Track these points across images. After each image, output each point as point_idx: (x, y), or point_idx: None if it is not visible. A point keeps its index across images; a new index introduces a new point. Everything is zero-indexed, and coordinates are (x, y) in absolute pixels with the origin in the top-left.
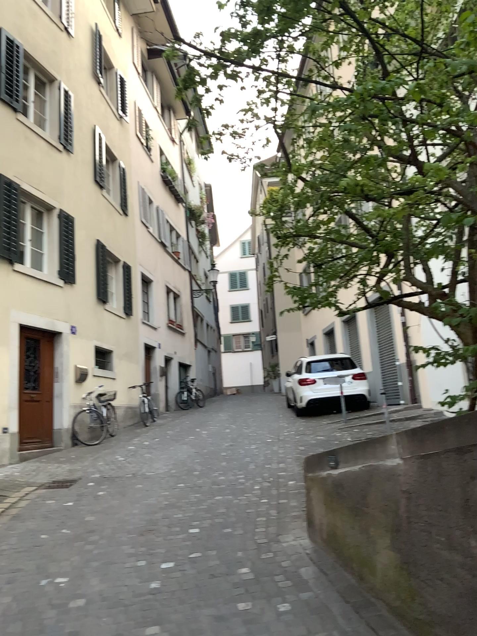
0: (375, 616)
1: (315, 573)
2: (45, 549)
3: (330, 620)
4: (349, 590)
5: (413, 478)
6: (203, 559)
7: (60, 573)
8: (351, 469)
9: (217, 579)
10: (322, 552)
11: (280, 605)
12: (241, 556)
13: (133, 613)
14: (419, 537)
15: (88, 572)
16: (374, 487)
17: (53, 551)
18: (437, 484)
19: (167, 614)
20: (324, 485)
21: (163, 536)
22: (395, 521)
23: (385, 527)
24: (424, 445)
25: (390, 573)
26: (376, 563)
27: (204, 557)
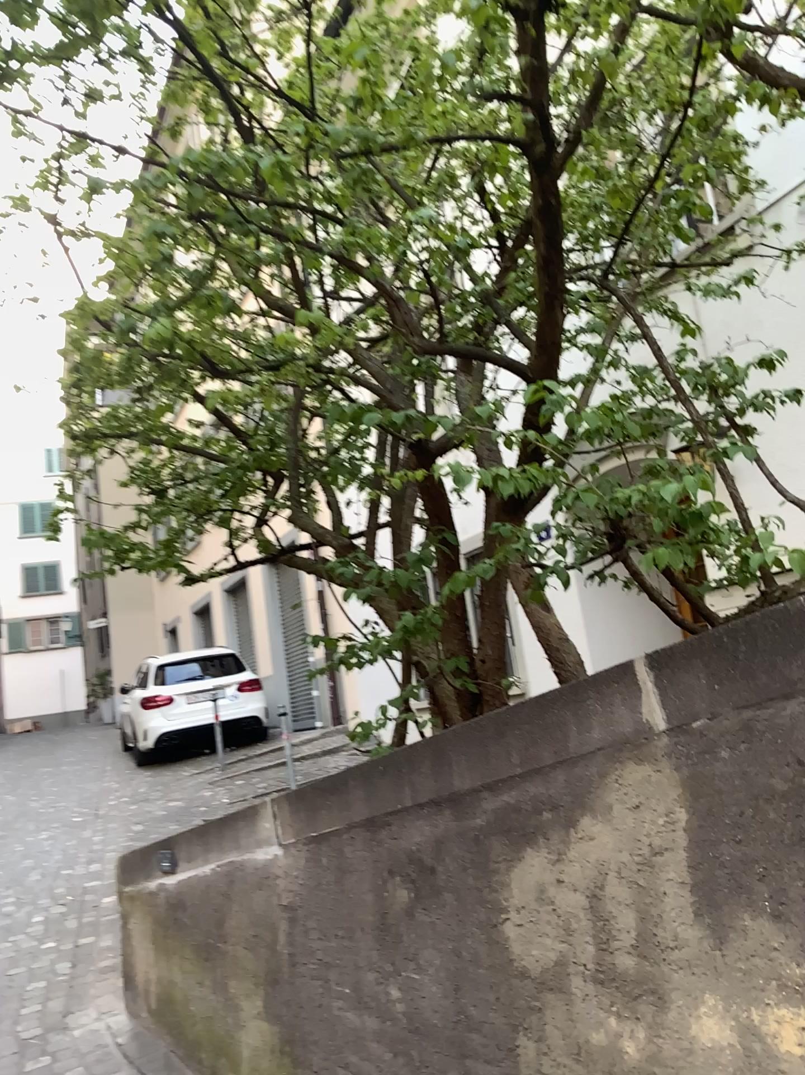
0: None
1: None
2: None
3: None
4: None
5: (301, 879)
6: None
7: None
8: (199, 872)
9: None
10: (149, 1037)
11: None
12: None
13: None
14: (312, 990)
15: None
16: (237, 903)
17: None
18: (340, 888)
19: None
20: (155, 904)
21: None
22: (273, 962)
23: (256, 976)
24: (319, 819)
25: (265, 1063)
26: (241, 1047)
27: None
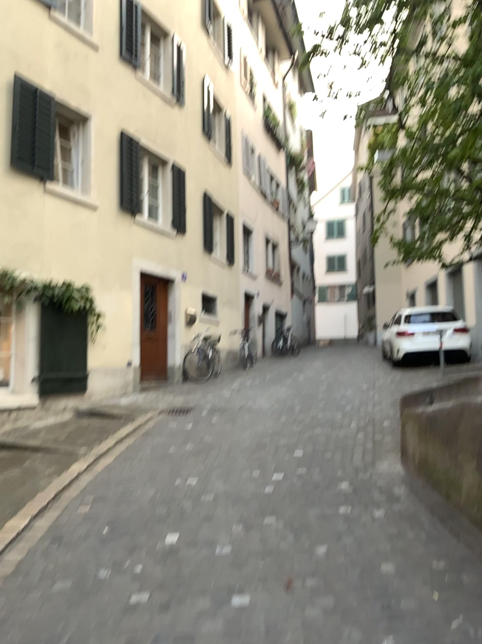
0: (458, 524)
1: (407, 490)
2: (175, 458)
3: (419, 524)
4: (437, 504)
5: None
6: (308, 474)
7: (190, 475)
8: (444, 404)
9: (321, 489)
10: (414, 475)
11: (376, 510)
12: (341, 474)
13: (253, 507)
14: None
15: (213, 477)
16: (464, 419)
17: (182, 460)
18: None
19: (281, 509)
20: (419, 418)
21: (272, 455)
22: None
23: (472, 452)
24: None
25: (474, 490)
26: (462, 483)
27: (309, 473)
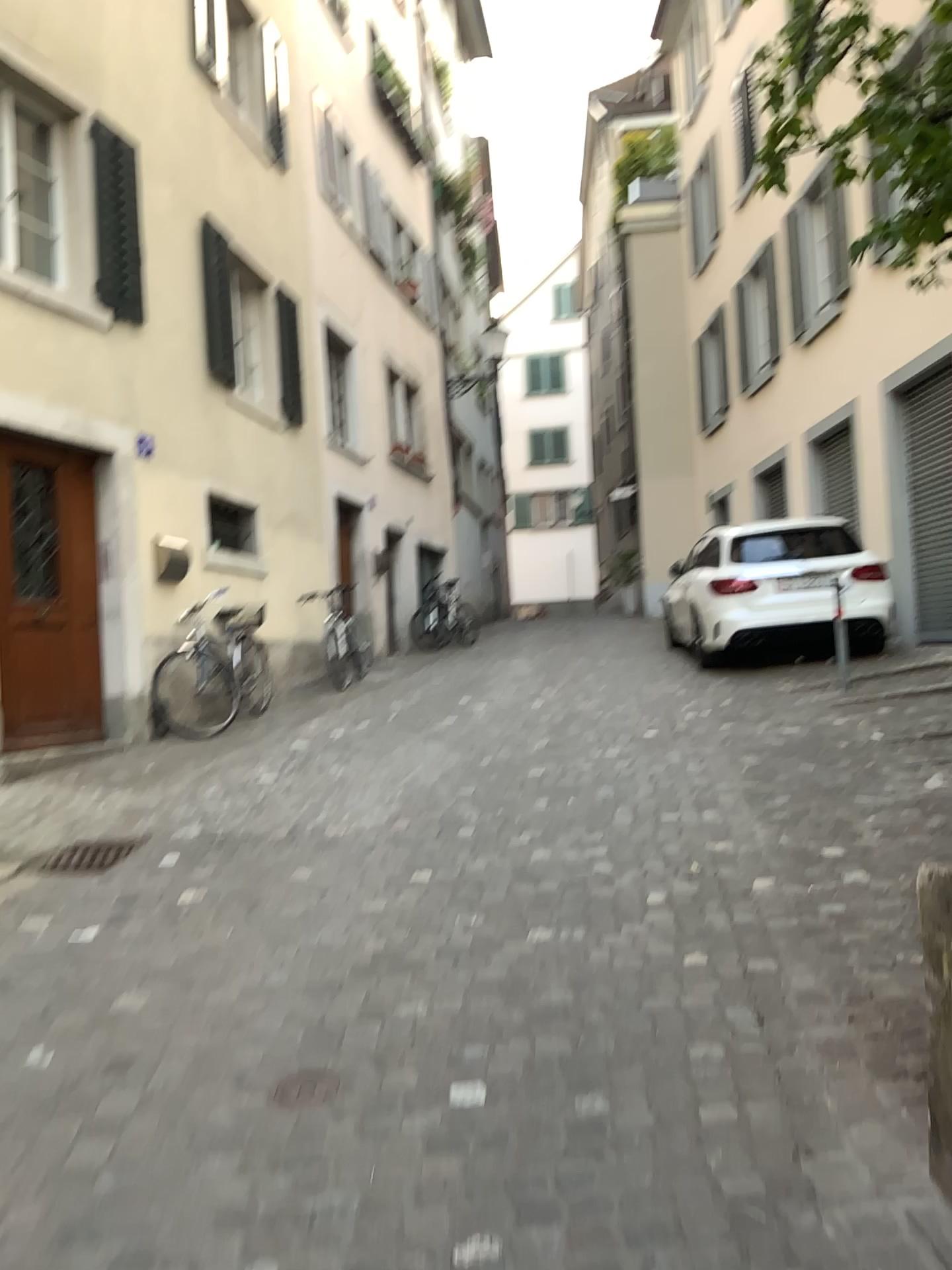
0: None
1: None
2: None
3: None
4: None
5: None
6: None
7: None
8: None
9: None
10: None
11: None
12: None
13: None
14: None
15: None
16: None
17: None
18: None
19: None
20: None
21: (354, 1122)
22: None
23: None
24: None
25: None
26: None
27: None
